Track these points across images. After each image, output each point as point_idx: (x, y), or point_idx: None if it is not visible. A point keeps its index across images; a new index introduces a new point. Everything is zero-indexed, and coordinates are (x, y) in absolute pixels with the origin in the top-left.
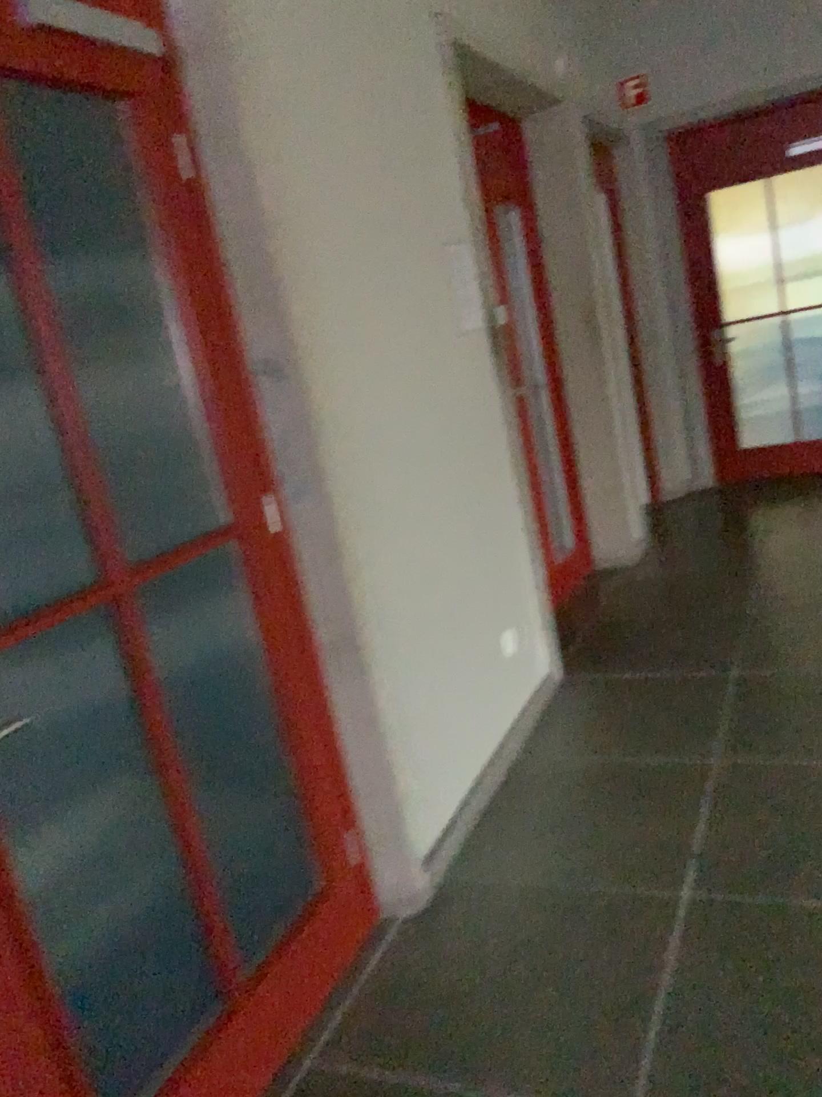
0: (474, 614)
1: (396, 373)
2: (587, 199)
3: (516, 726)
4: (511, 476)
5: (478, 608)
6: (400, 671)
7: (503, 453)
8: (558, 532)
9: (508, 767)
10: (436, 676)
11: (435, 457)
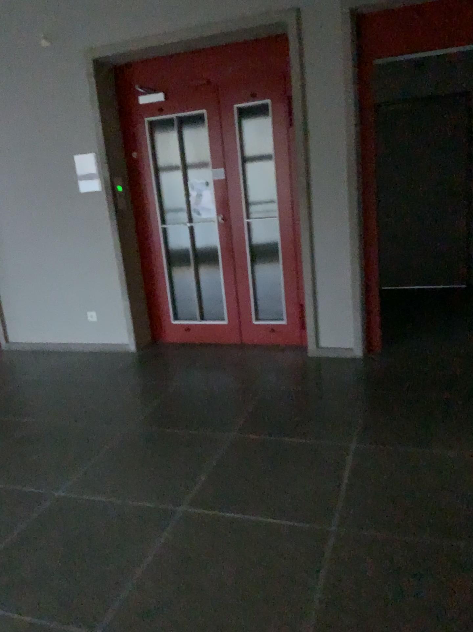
0: (65, 294)
1: (31, 205)
2: (313, 90)
3: (86, 344)
4: (117, 255)
5: (68, 294)
6: (16, 291)
7: (111, 244)
8: (260, 306)
9: (65, 349)
10: (35, 302)
11: (51, 235)
